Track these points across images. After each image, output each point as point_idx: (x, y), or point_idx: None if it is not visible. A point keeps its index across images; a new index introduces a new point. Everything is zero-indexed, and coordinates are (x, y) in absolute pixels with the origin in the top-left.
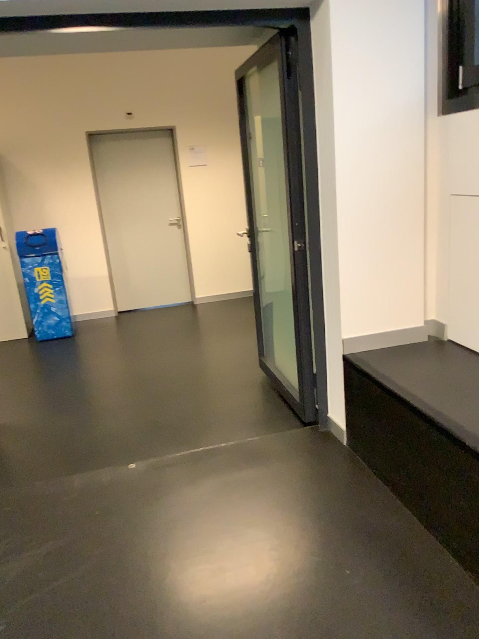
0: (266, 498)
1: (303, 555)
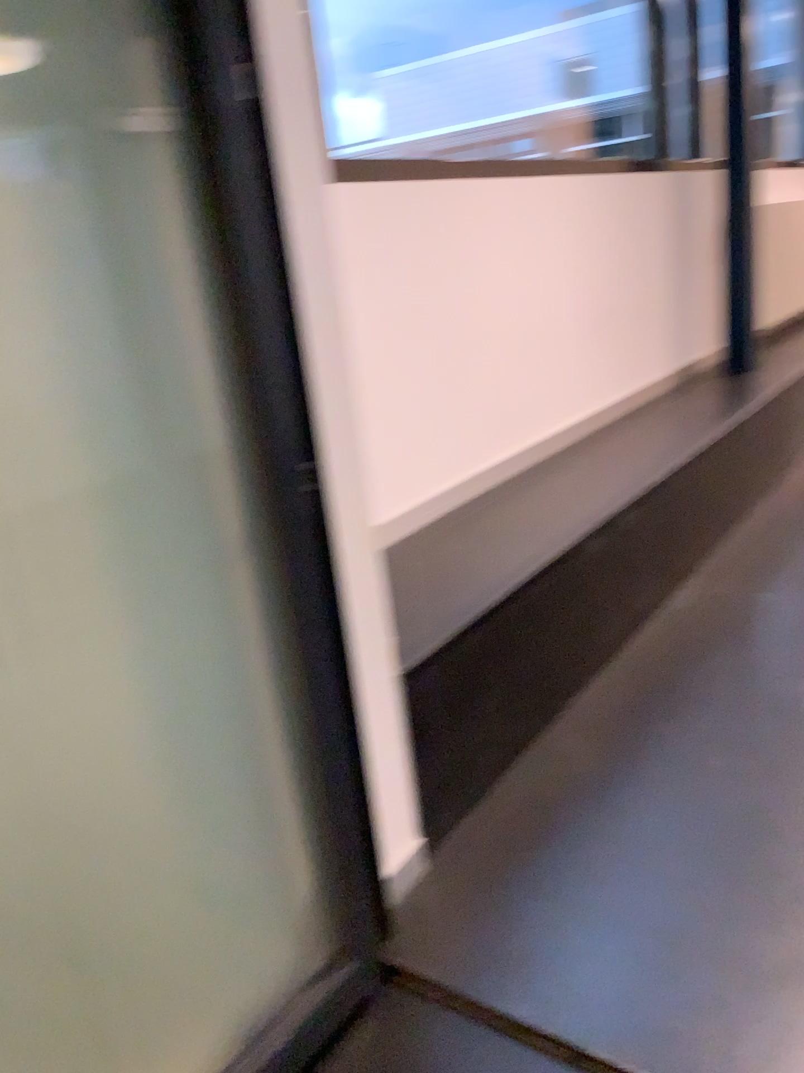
0: (680, 859)
1: (721, 764)
